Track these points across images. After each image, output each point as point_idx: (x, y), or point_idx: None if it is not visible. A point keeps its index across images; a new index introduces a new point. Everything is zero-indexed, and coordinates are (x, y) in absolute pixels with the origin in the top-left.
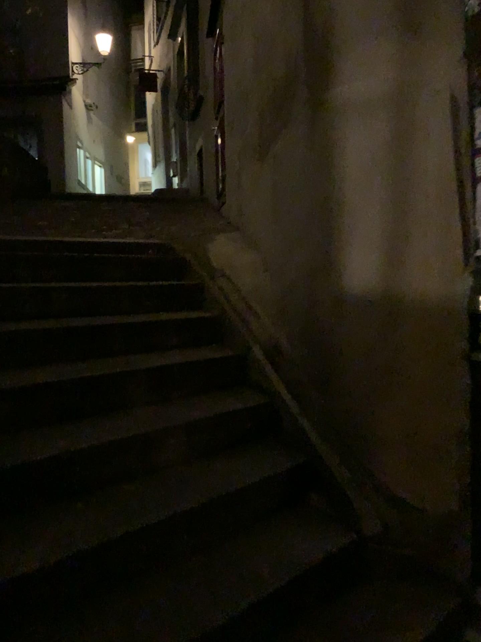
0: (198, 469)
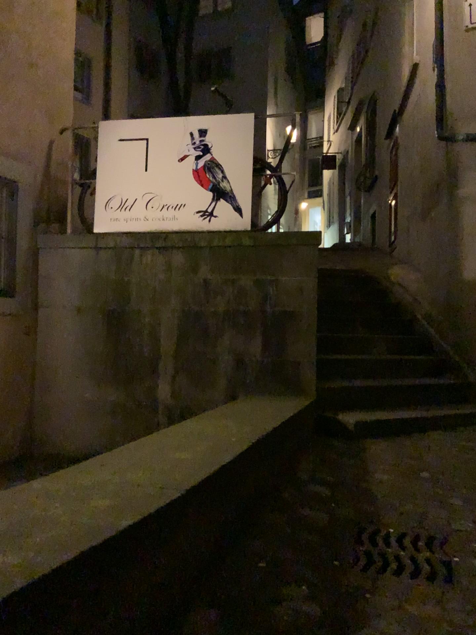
0: (390, 355)
